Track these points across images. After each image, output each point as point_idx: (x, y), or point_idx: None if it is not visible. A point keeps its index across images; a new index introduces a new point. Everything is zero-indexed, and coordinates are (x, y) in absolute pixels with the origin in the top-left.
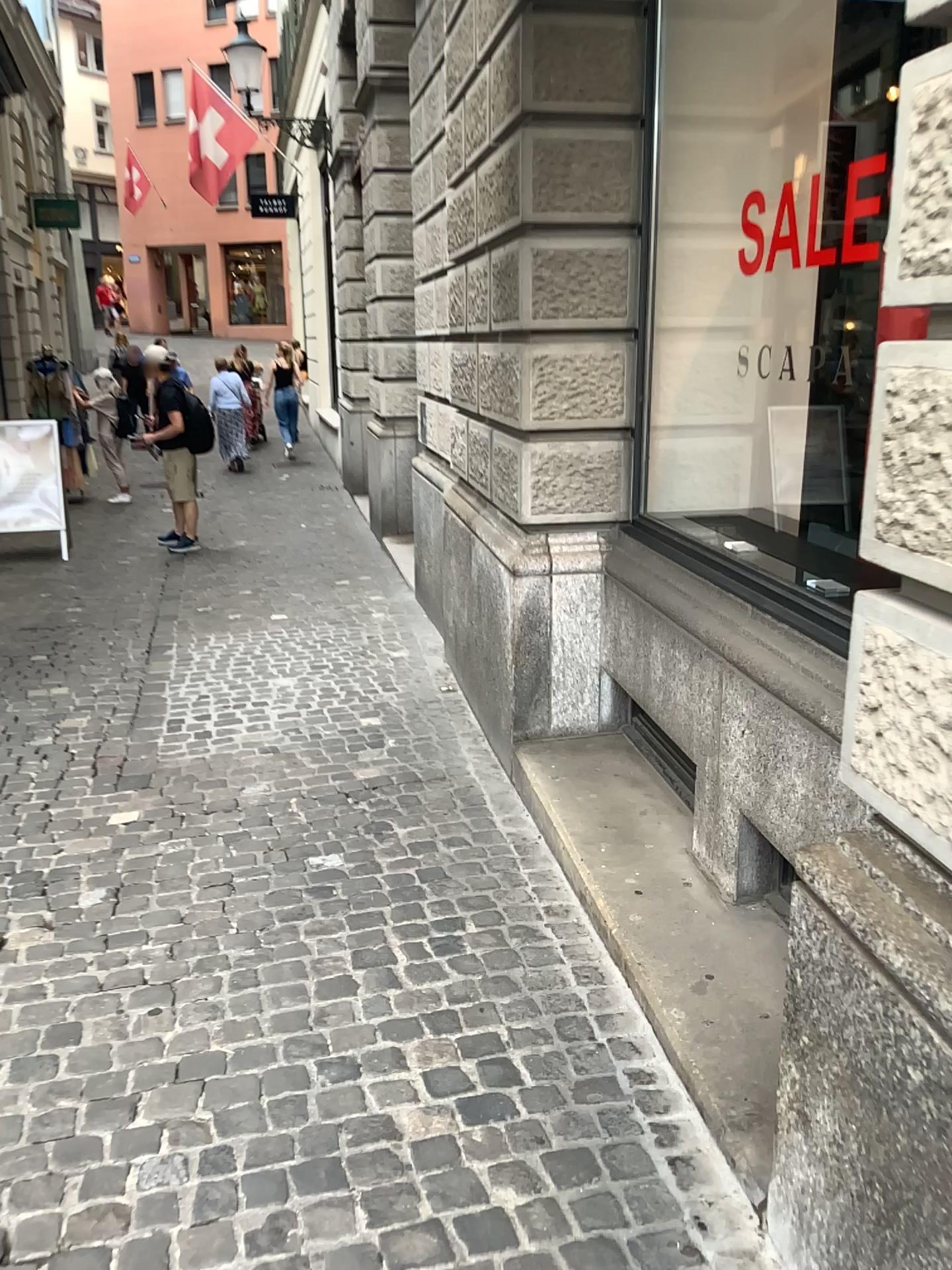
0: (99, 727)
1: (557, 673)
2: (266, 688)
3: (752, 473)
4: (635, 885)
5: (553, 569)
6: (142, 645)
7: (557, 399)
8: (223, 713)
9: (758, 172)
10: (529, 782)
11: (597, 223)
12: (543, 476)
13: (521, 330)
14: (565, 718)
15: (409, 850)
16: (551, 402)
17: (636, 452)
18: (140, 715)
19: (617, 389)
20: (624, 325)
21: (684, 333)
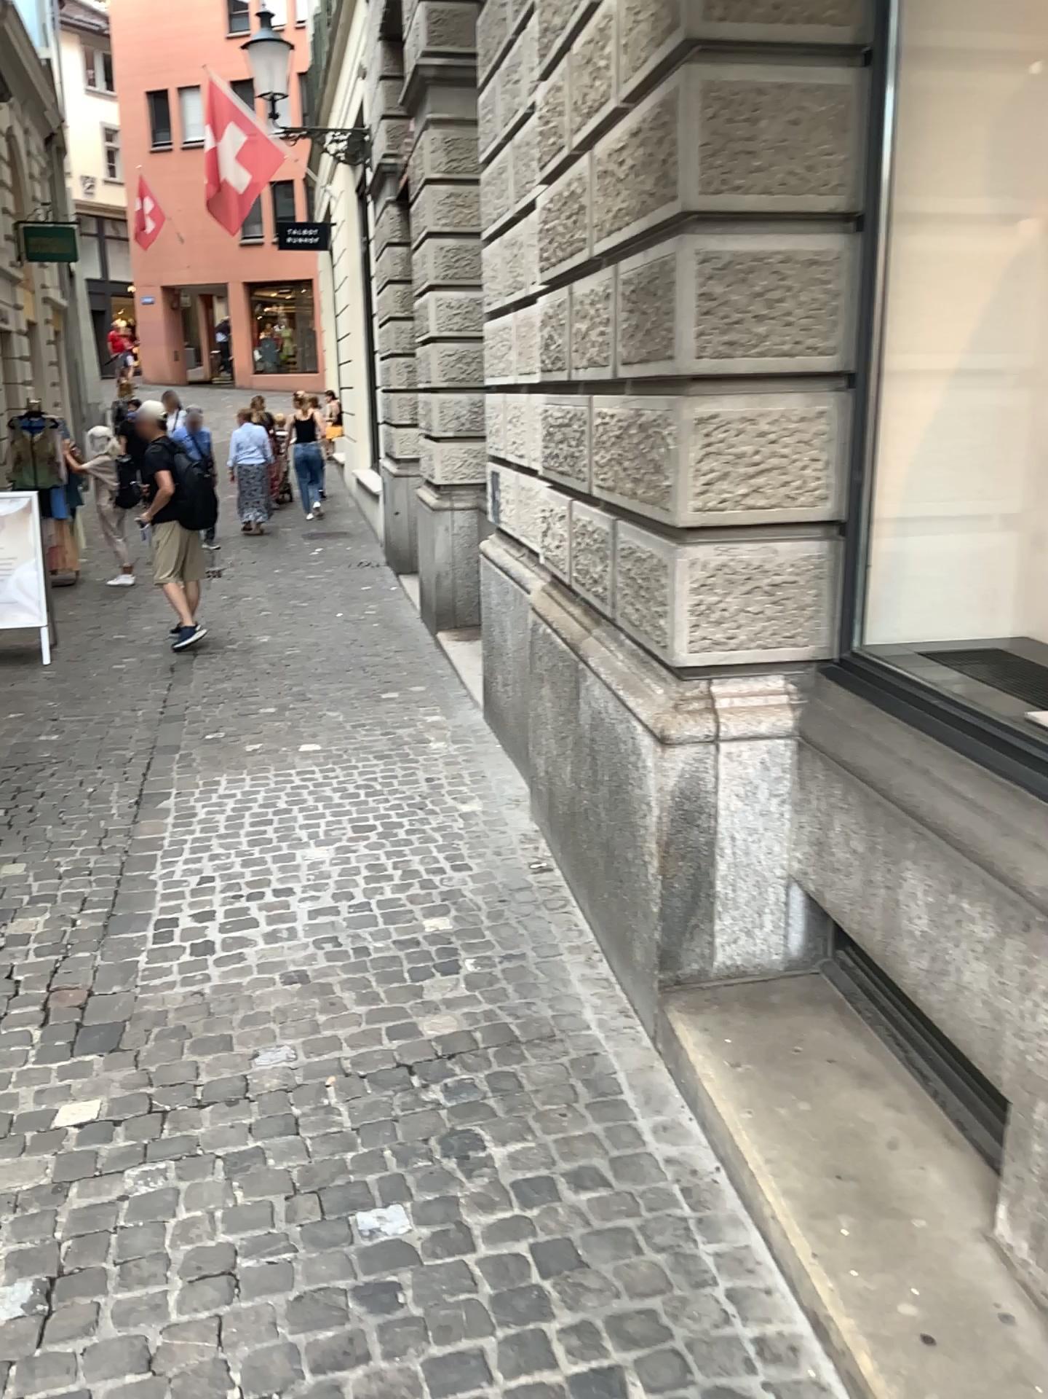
0: (57, 939)
1: (728, 890)
2: (293, 870)
3: (1010, 587)
4: (921, 1327)
5: (723, 737)
6: (129, 799)
7: (731, 481)
8: (232, 913)
9: (1037, 135)
10: (692, 1067)
11: (801, 211)
12: (707, 597)
13: (675, 377)
14: (739, 956)
15: (517, 1203)
16: (722, 486)
17: (849, 561)
18: (116, 917)
19: (824, 466)
20: (837, 368)
21: (921, 380)
